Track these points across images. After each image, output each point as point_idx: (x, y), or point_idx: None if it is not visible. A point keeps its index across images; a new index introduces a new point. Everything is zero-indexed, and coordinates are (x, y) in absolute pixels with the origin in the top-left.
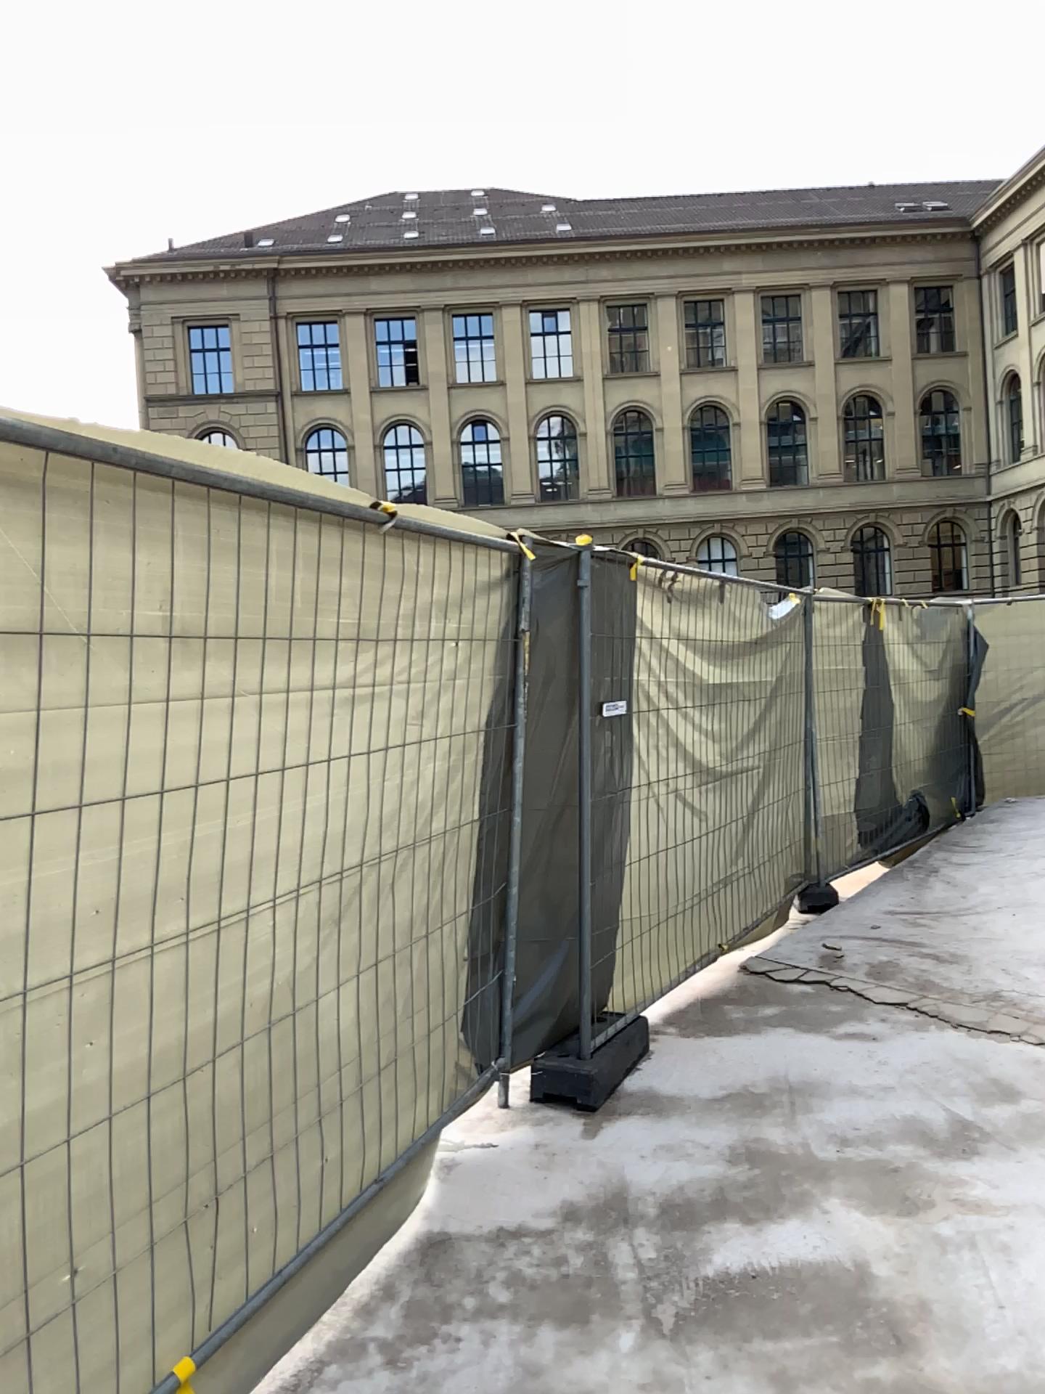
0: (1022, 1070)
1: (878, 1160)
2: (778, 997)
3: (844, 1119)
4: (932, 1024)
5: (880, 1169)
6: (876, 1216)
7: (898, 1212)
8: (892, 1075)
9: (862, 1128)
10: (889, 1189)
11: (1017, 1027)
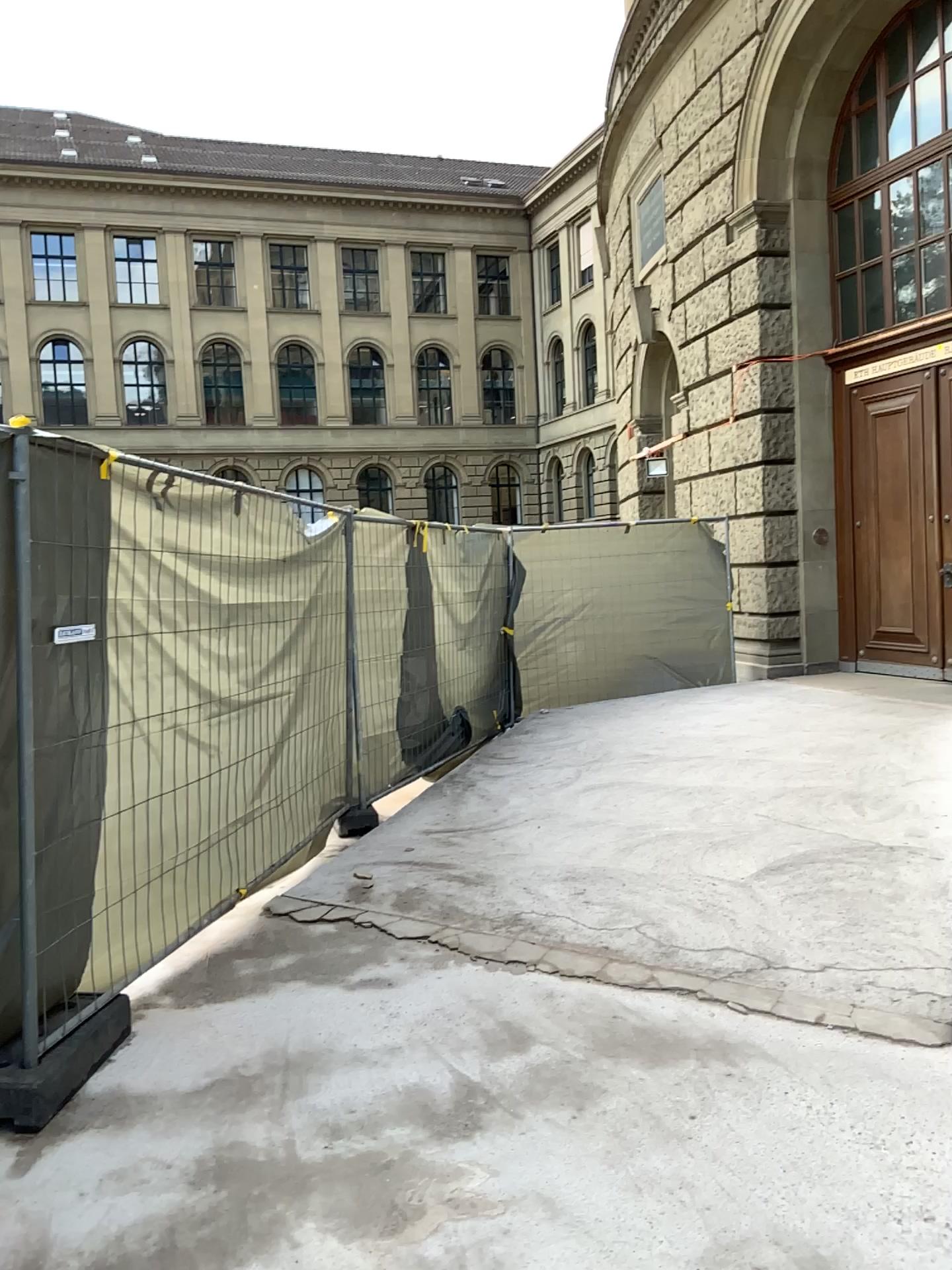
0: (537, 1005)
1: (375, 1149)
2: (304, 937)
3: (346, 1093)
4: (454, 957)
5: (376, 1161)
6: (360, 1236)
7: (387, 1223)
8: (407, 1026)
9: (364, 1104)
10: (382, 1189)
11: (536, 952)
